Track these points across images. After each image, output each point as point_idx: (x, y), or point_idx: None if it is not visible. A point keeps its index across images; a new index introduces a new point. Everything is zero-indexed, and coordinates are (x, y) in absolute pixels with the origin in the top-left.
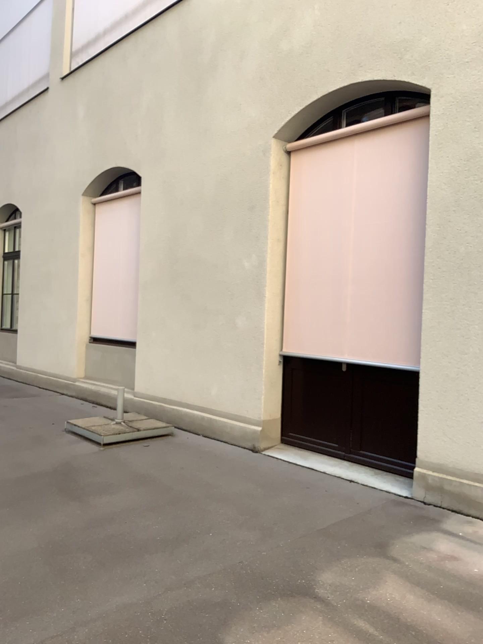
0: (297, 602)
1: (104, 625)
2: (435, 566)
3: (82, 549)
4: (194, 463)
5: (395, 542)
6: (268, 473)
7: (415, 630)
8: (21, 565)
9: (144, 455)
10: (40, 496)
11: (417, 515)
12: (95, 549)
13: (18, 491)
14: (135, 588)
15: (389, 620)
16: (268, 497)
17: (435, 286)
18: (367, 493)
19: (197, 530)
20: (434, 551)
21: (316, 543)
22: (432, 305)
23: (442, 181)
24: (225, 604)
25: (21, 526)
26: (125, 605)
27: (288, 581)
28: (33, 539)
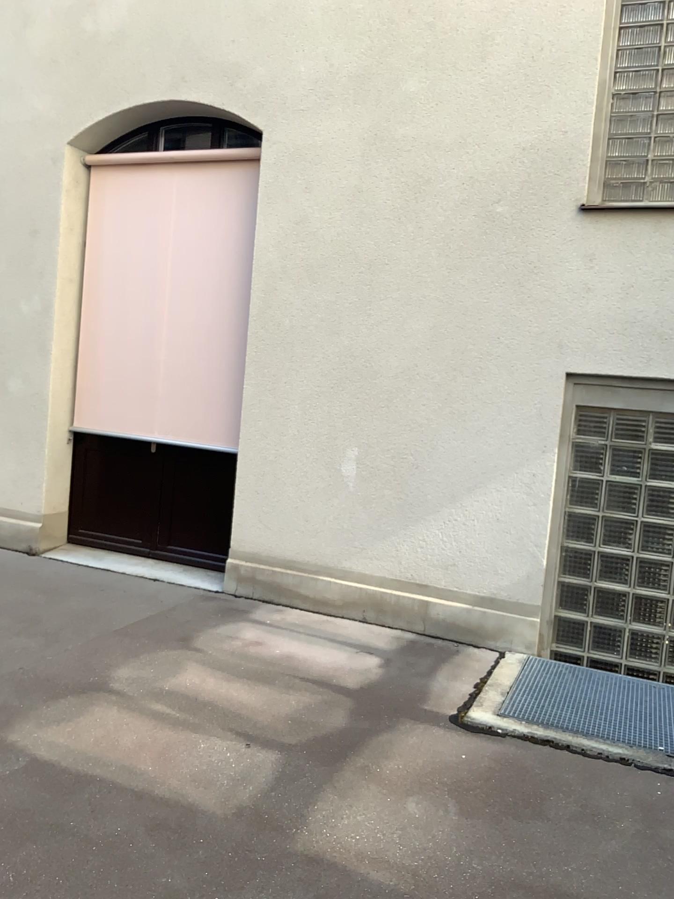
0: (90, 697)
1: None
2: (238, 652)
3: None
4: None
5: (200, 636)
6: (51, 578)
7: (212, 705)
8: None
9: None
10: None
11: (225, 610)
12: None
13: None
14: None
15: (188, 700)
16: (52, 602)
17: (257, 360)
18: (173, 592)
19: None
20: (239, 640)
21: (112, 643)
22: (253, 380)
23: (270, 242)
24: (6, 708)
25: None
26: None
27: (80, 680)
28: None
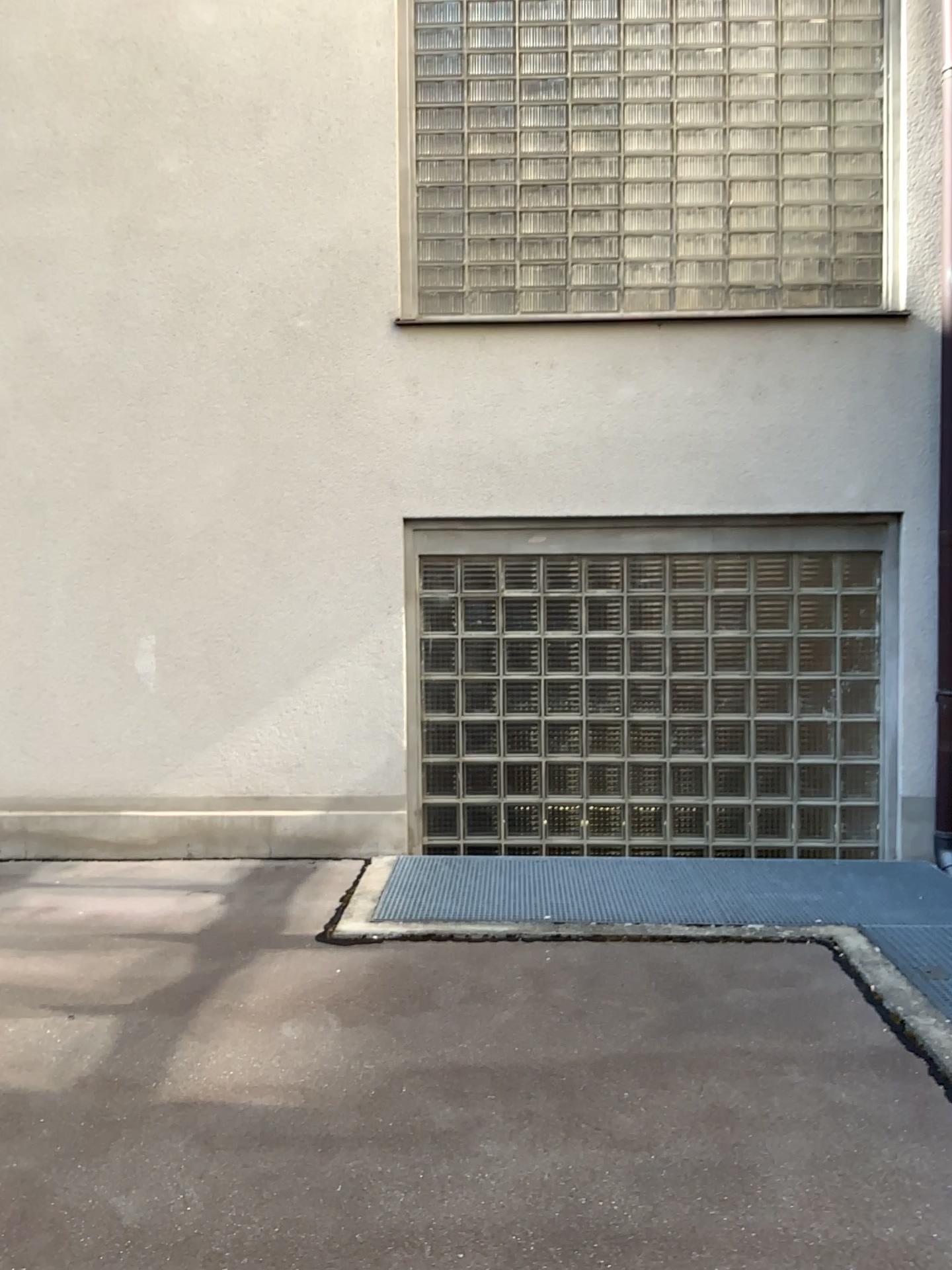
0: None
1: None
2: (27, 923)
3: None
4: None
5: None
6: None
7: (10, 986)
8: None
9: None
10: None
11: None
12: None
13: None
14: None
15: None
16: None
17: None
18: None
19: None
20: (23, 909)
21: None
22: None
23: None
24: None
25: None
26: None
27: None
28: None
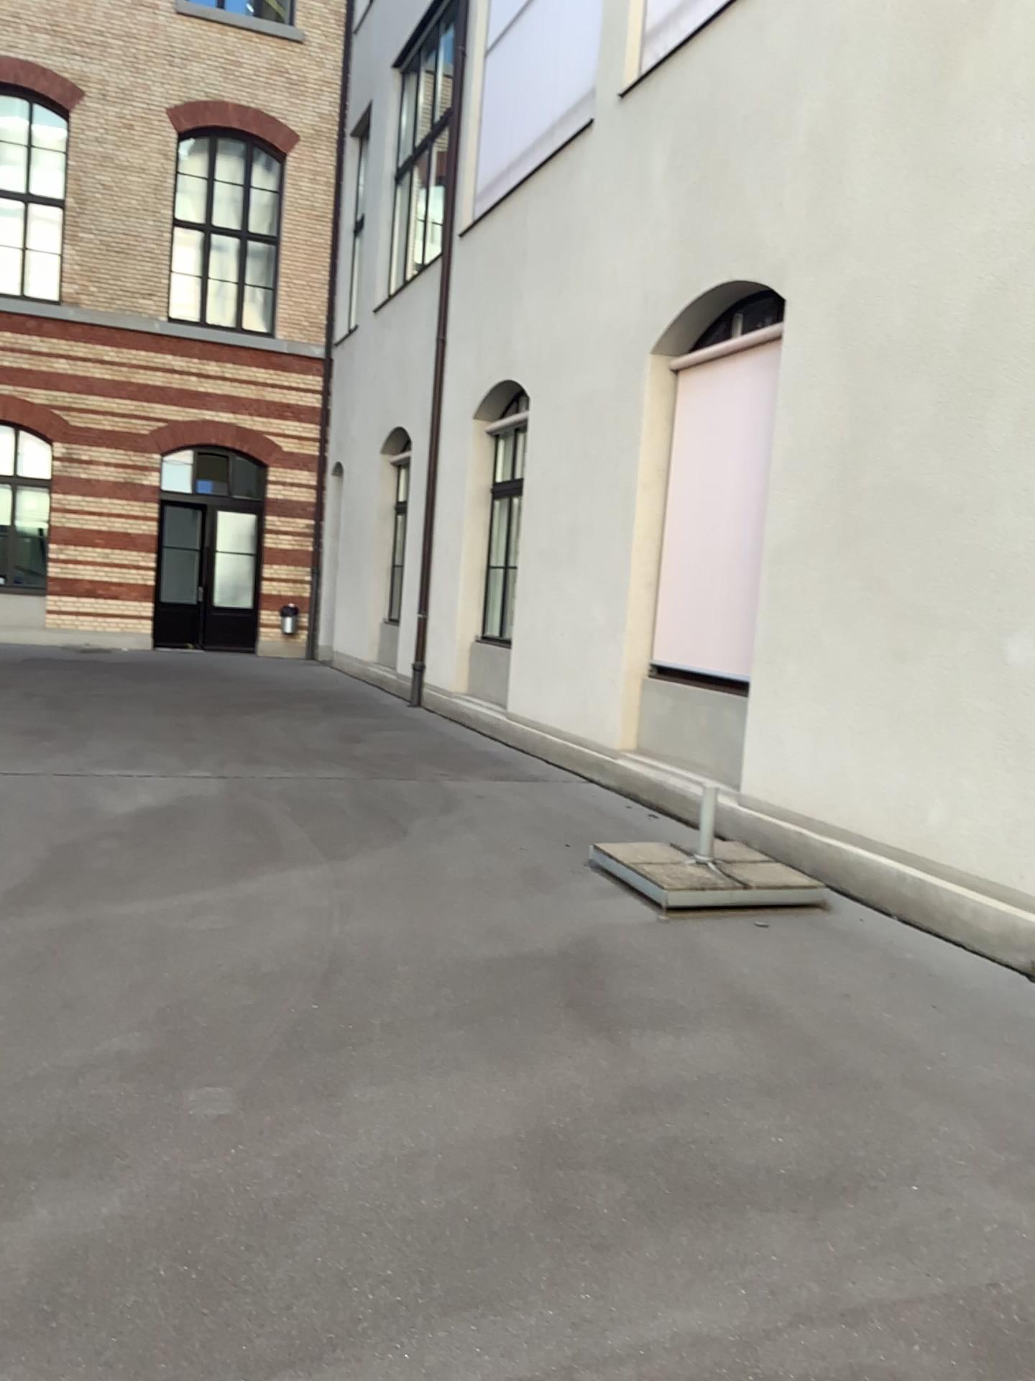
0: None
1: (642, 1379)
2: None
3: (606, 1161)
4: (877, 985)
5: None
6: None
7: None
8: (476, 1173)
9: (760, 947)
10: (528, 1012)
11: None
12: (633, 1169)
13: (486, 992)
14: (720, 1296)
15: None
16: None
17: None
18: None
19: (878, 1169)
20: None
21: None
22: None
23: None
24: None
25: (484, 1078)
26: (694, 1337)
27: None
28: (505, 1115)
